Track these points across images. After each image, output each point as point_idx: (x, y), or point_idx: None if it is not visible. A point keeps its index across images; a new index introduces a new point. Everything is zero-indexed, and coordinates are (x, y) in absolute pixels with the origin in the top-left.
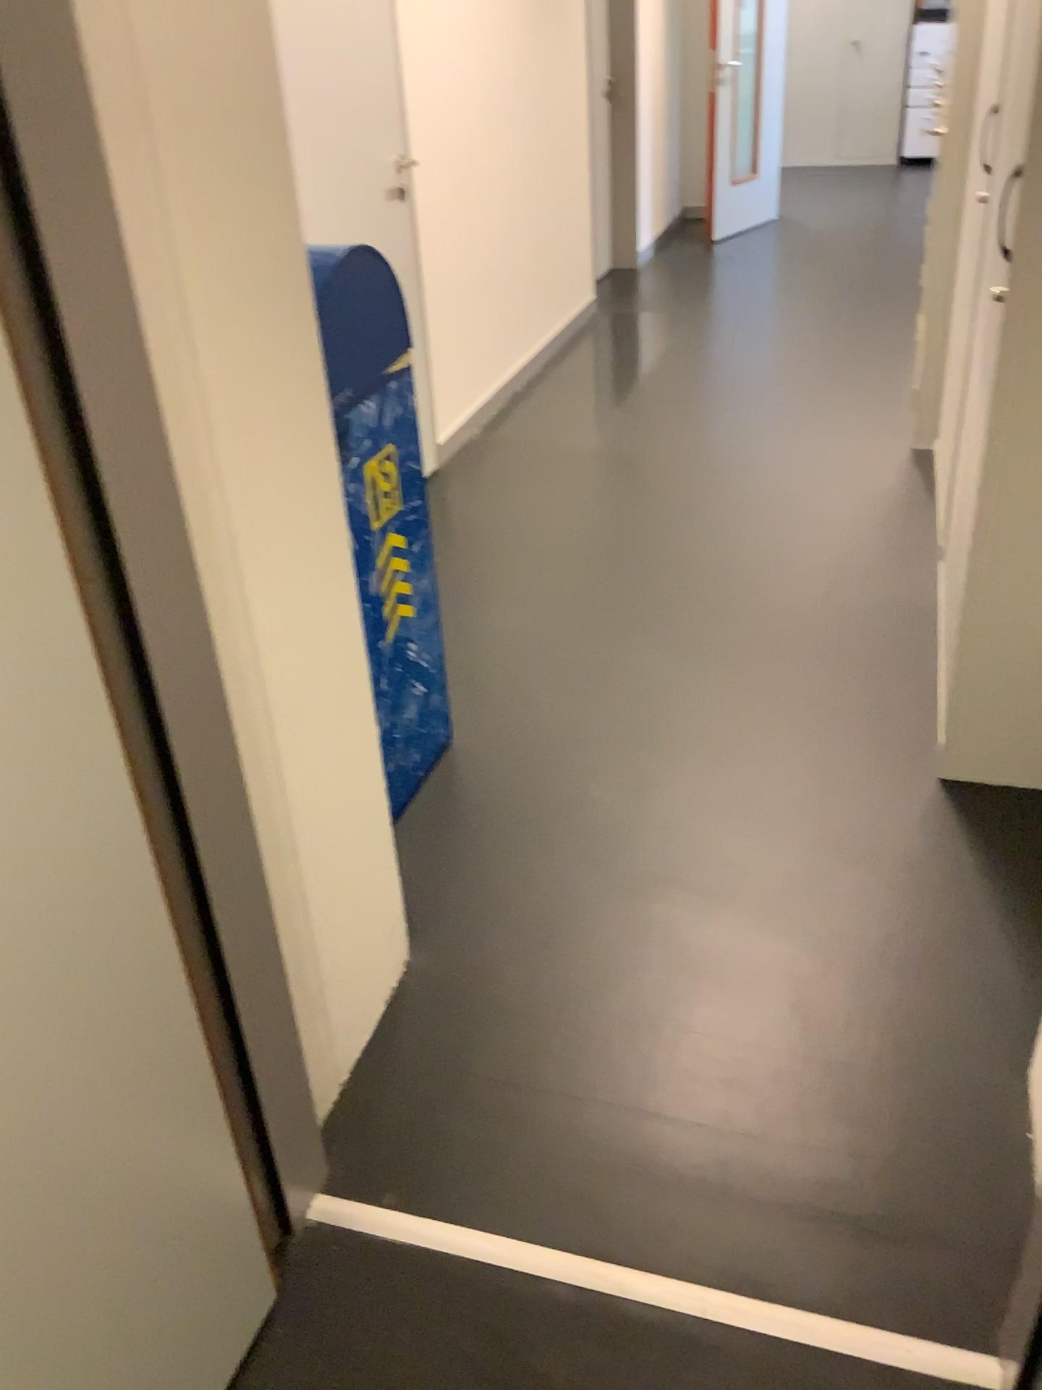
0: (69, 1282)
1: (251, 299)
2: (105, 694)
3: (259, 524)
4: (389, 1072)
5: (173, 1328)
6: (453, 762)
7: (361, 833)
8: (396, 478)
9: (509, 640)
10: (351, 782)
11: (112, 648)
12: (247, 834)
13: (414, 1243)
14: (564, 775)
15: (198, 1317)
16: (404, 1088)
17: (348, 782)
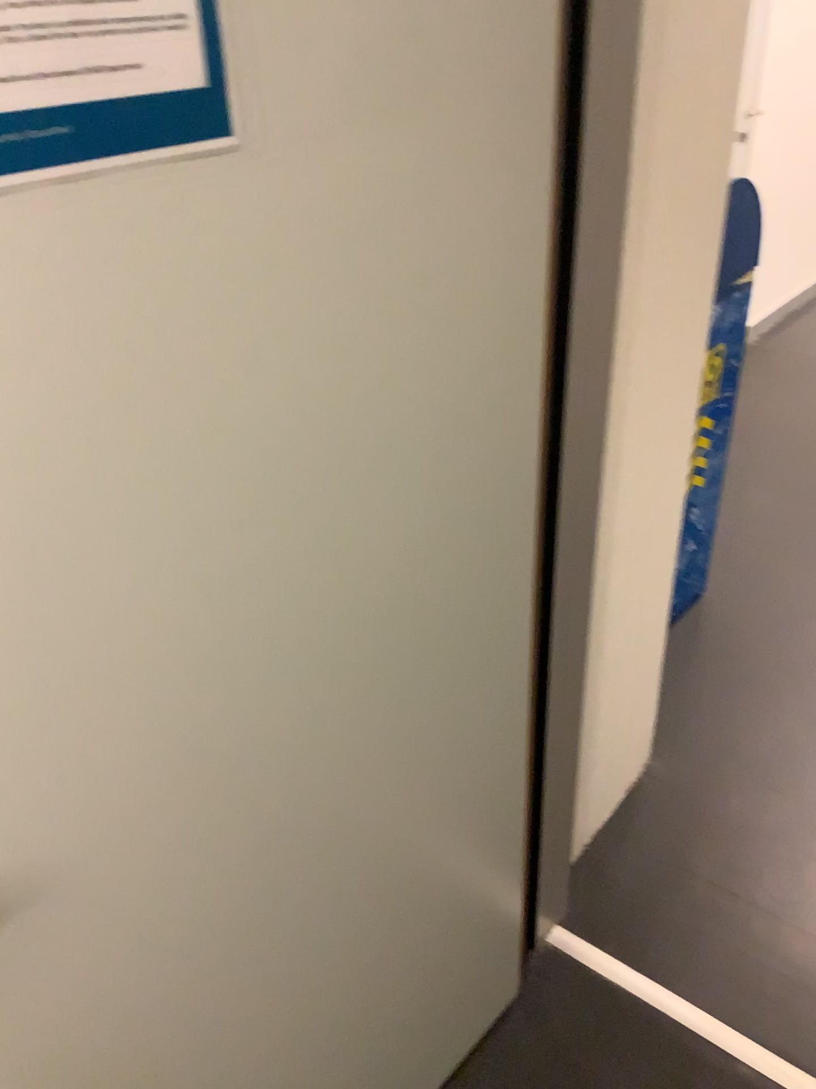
0: (409, 934)
1: (687, 215)
2: (539, 511)
3: (646, 397)
4: (622, 844)
5: (455, 989)
6: (705, 610)
7: (646, 653)
8: (724, 373)
9: (764, 519)
10: (649, 612)
11: (549, 477)
12: (586, 637)
13: (627, 989)
14: (800, 644)
15: (470, 987)
16: (633, 862)
17: (647, 611)
